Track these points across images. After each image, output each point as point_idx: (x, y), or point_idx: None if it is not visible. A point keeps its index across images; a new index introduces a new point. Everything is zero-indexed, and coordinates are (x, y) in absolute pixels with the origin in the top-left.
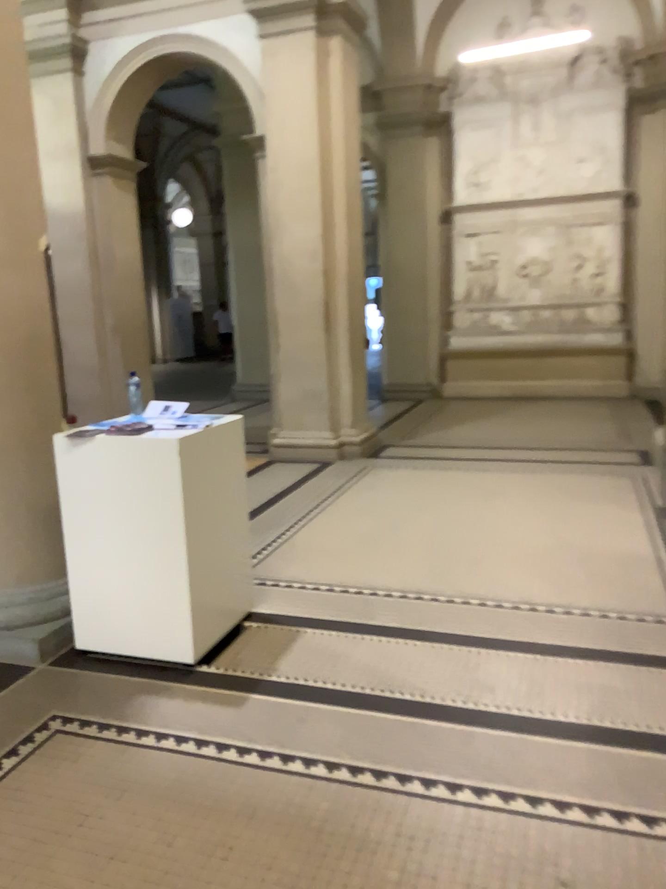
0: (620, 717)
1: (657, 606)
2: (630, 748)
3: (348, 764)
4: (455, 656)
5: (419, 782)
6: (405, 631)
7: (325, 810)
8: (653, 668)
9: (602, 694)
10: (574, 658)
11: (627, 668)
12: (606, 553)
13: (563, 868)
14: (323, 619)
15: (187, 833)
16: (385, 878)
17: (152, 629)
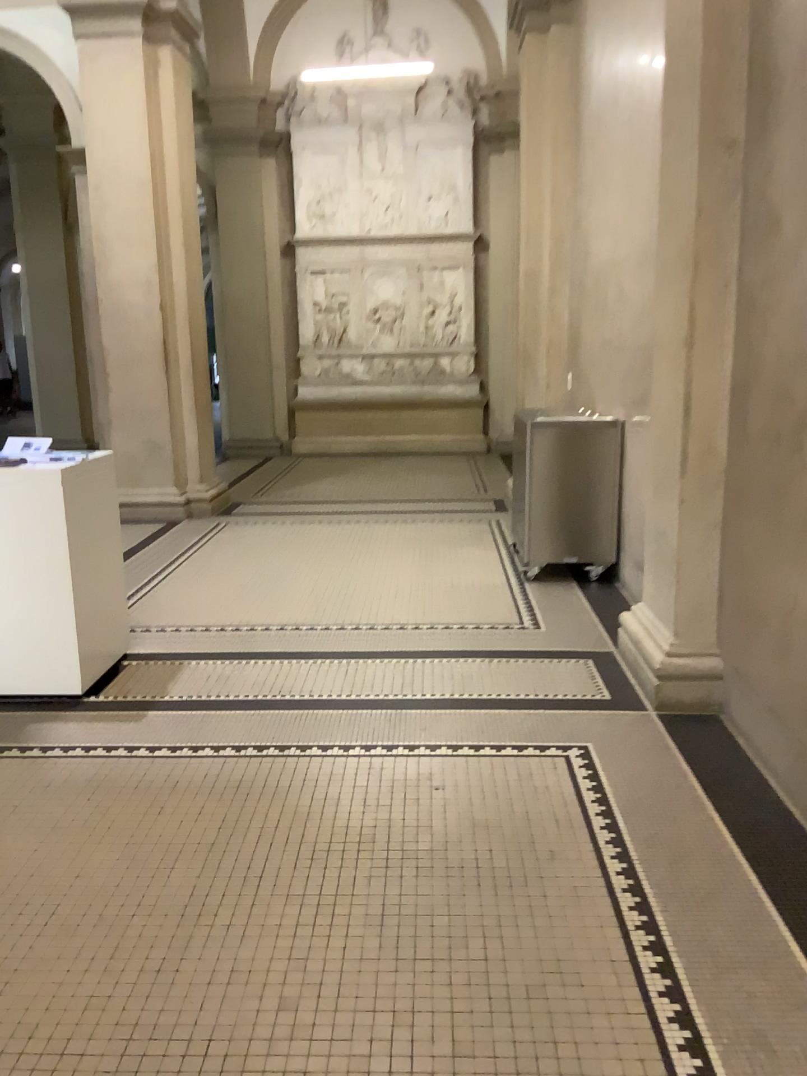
0: (478, 692)
1: (508, 617)
2: (485, 709)
3: (255, 745)
4: (336, 667)
5: (318, 749)
6: (287, 654)
7: (242, 774)
8: (504, 659)
9: (463, 679)
10: (440, 658)
11: (483, 661)
12: (464, 582)
13: (437, 780)
14: (206, 652)
15: (122, 803)
16: (301, 804)
17: (39, 665)
